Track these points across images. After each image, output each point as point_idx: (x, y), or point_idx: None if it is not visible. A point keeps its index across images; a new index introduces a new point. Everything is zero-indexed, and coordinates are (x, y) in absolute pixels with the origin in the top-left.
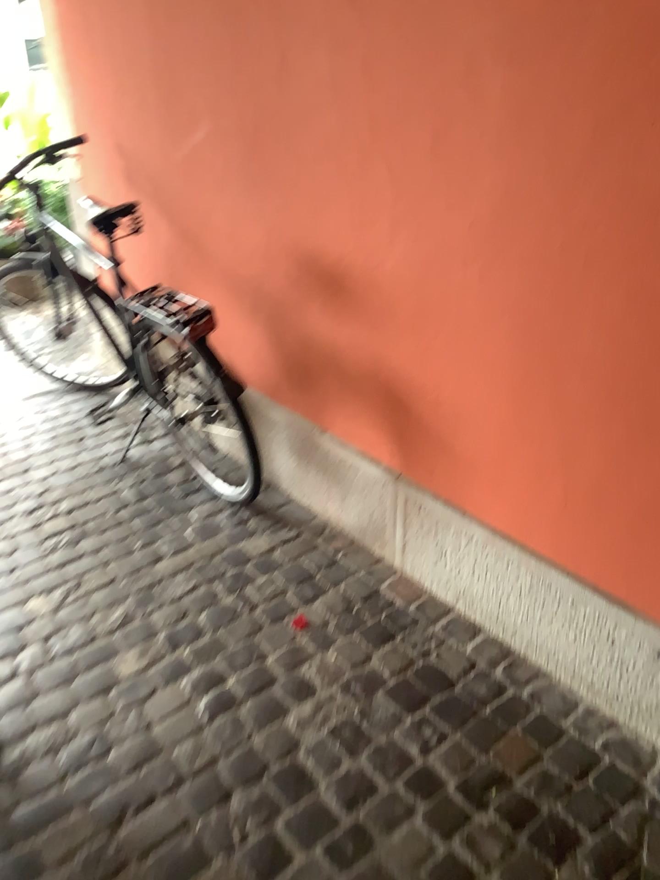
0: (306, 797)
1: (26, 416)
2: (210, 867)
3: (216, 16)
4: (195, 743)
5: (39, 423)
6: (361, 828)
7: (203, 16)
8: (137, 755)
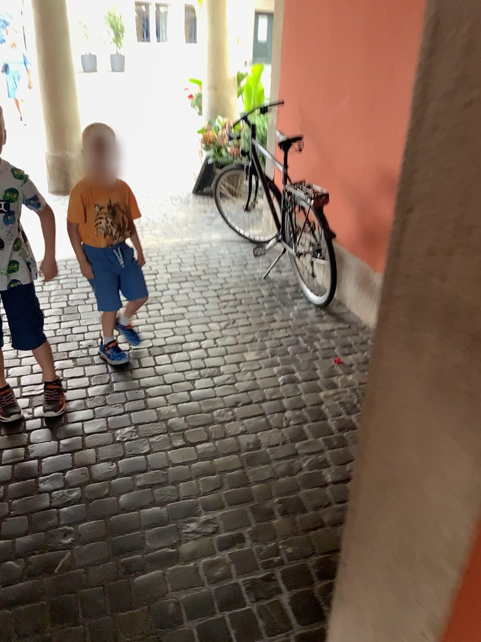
0: (321, 420)
1: (218, 250)
2: (271, 429)
3: (362, 46)
4: (275, 390)
5: (224, 254)
6: (344, 437)
7: (355, 45)
8: (247, 388)
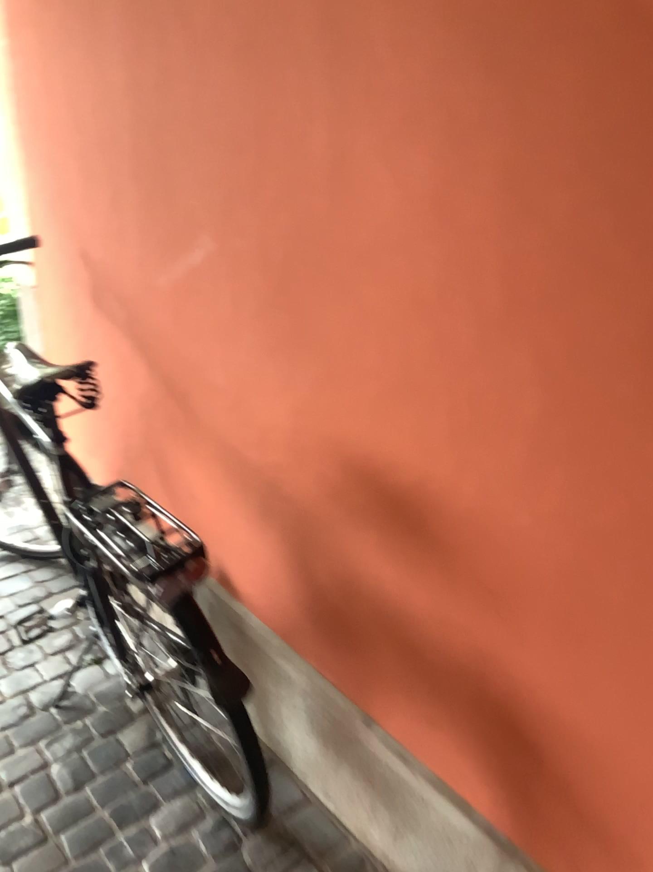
0: None
1: None
2: None
3: (229, 89)
4: None
5: None
6: None
7: (208, 88)
8: None
